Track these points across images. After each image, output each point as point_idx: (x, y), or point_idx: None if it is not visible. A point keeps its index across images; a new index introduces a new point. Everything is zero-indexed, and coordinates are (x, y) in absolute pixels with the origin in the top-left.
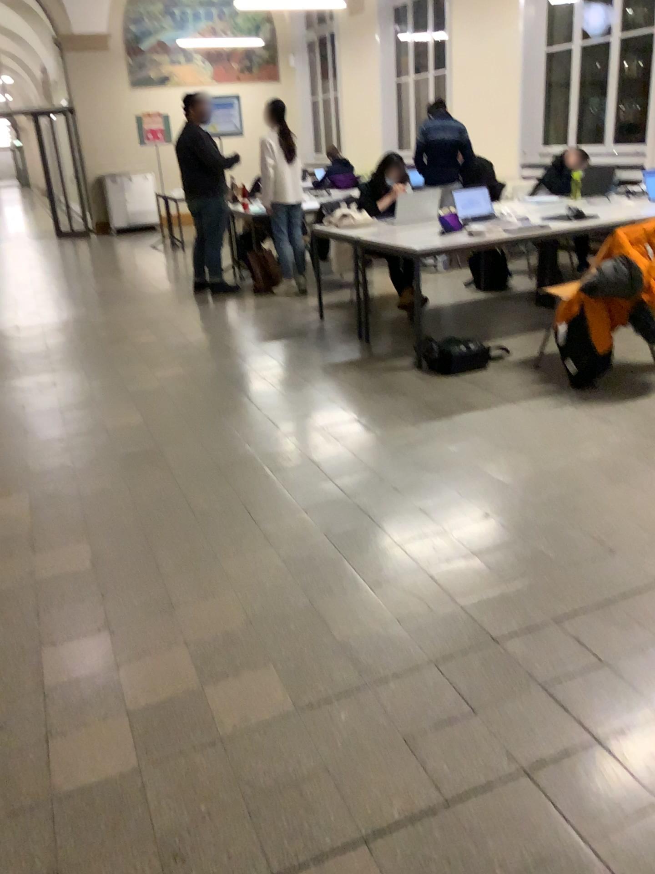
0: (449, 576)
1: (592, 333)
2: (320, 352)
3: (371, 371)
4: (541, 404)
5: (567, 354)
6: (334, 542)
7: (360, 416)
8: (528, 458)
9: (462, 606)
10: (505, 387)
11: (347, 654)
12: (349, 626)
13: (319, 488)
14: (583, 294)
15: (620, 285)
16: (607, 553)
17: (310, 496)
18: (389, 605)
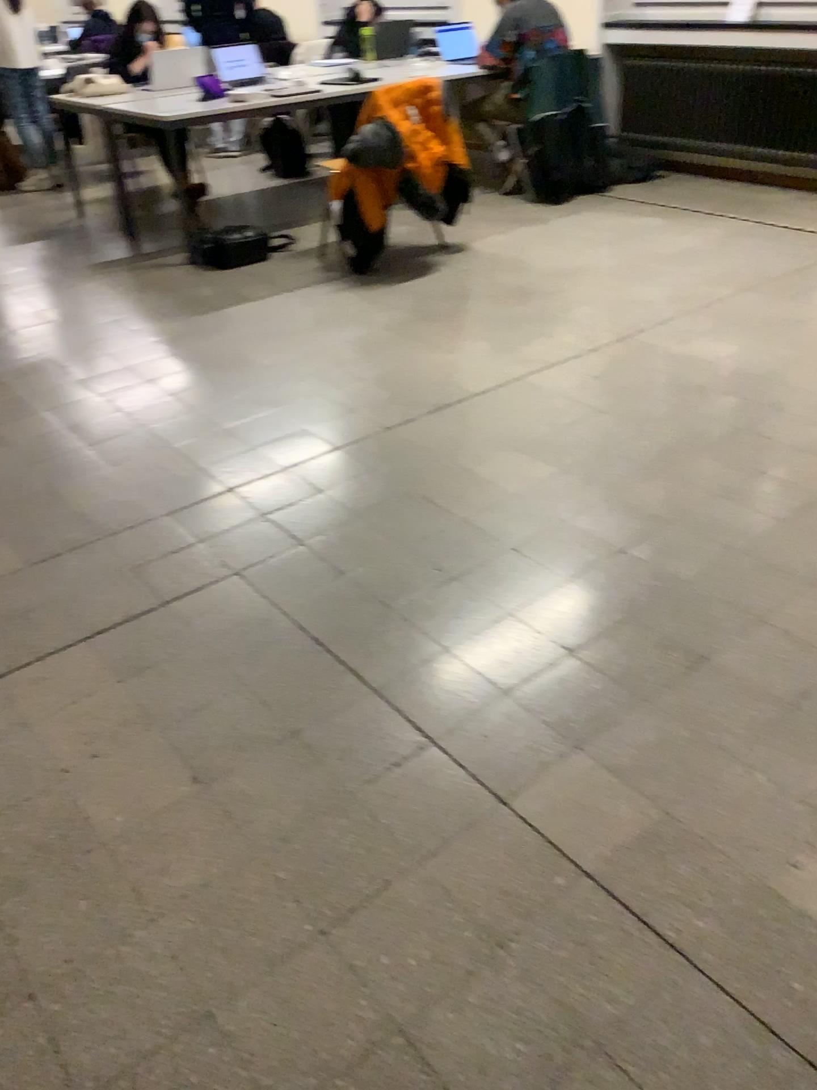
0: (192, 446)
1: (362, 207)
2: (74, 254)
3: (134, 270)
4: (315, 287)
5: (342, 232)
6: (76, 432)
7: (117, 316)
8: (290, 338)
9: (200, 467)
10: (281, 275)
11: (83, 518)
12: (87, 497)
13: (64, 388)
14: (349, 163)
15: (383, 151)
16: (344, 409)
17: (53, 395)
18: (128, 475)
